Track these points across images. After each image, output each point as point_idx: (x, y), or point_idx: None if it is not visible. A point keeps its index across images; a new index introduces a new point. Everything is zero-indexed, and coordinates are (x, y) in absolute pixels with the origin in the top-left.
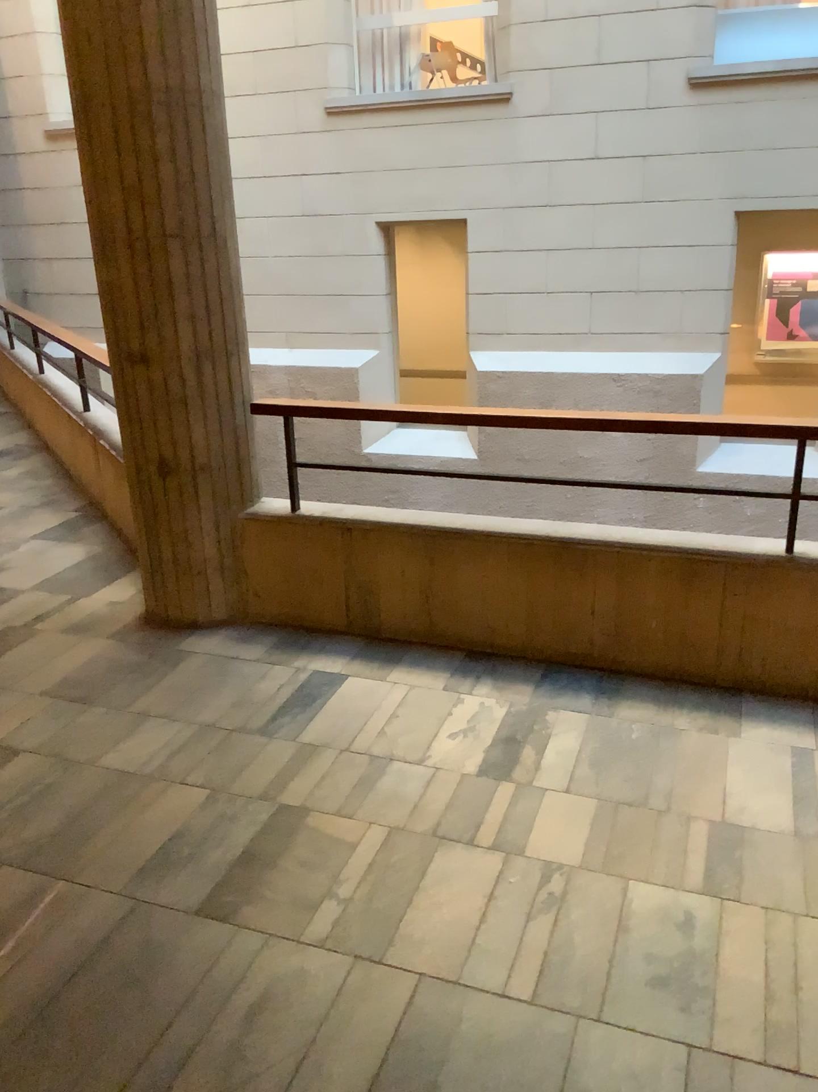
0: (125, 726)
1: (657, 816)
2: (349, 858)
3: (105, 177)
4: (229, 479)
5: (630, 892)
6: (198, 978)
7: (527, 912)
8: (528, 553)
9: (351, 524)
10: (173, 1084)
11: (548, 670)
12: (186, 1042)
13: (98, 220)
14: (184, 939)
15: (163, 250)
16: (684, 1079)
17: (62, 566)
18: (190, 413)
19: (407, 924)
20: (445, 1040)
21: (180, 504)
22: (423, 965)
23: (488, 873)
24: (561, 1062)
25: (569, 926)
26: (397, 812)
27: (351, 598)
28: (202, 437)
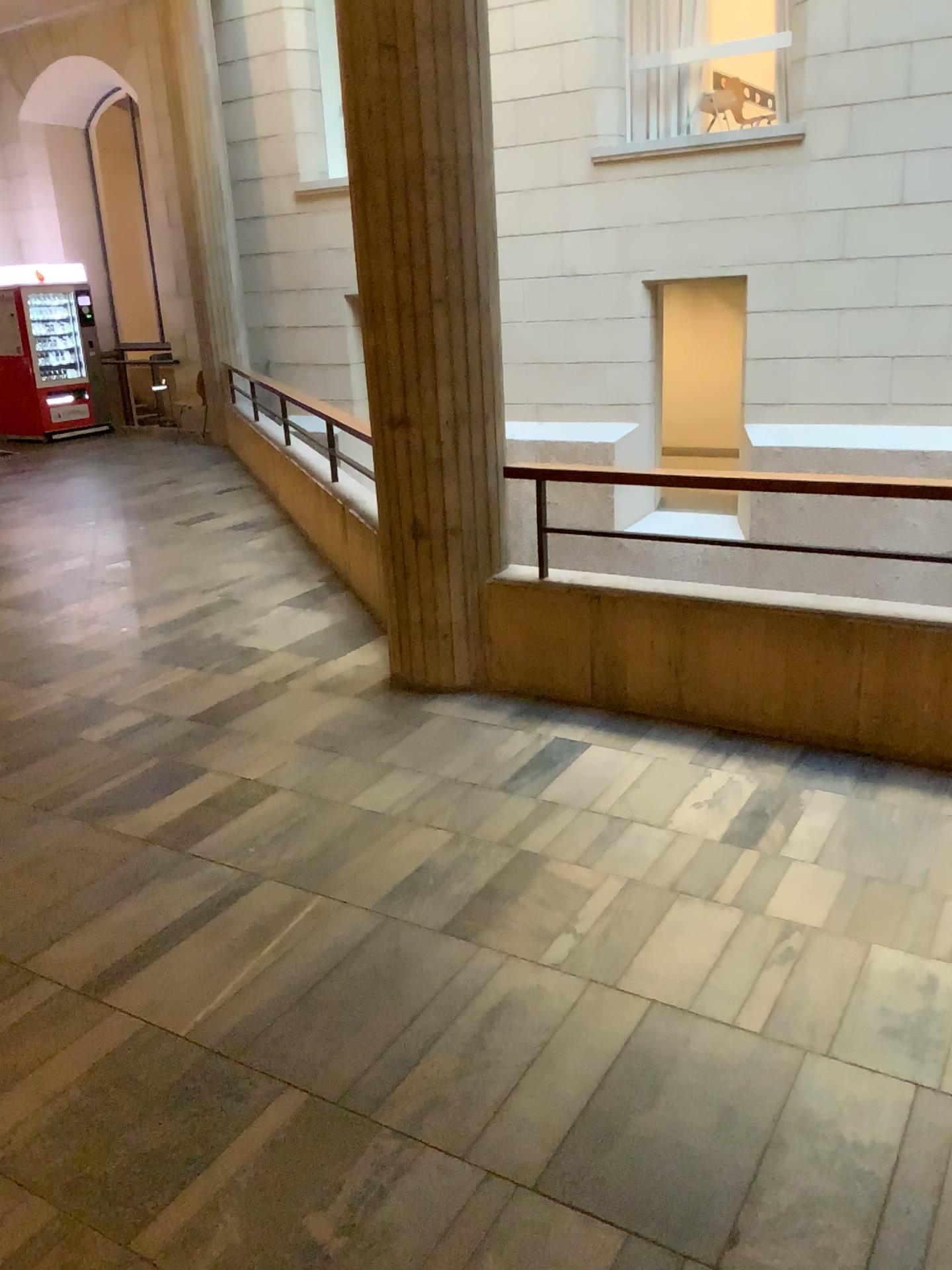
0: (372, 775)
1: (910, 891)
2: (588, 901)
3: (377, 243)
4: (480, 543)
5: (872, 953)
6: (443, 982)
7: (763, 961)
8: (789, 626)
9: (602, 593)
10: (422, 1059)
11: (805, 752)
12: (434, 1029)
13: (367, 285)
14: (430, 951)
15: (429, 313)
16: (909, 1111)
17: (307, 630)
18: (446, 474)
19: (642, 960)
20: (673, 1055)
21: (430, 566)
22: (655, 993)
23: (726, 925)
24: (786, 1084)
25: (804, 976)
26: (637, 867)
27: (598, 669)
28: (455, 499)
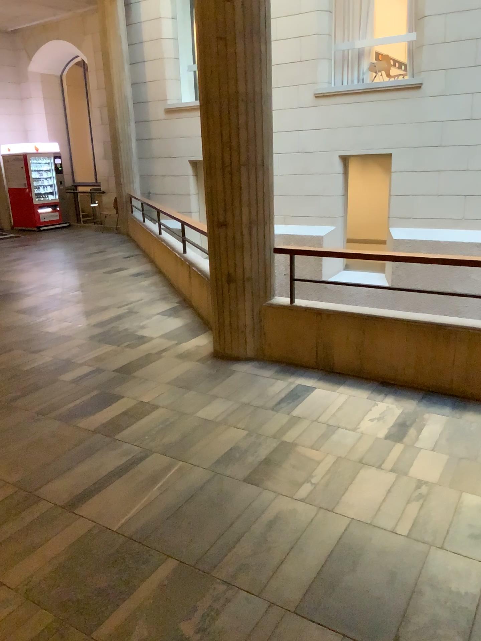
0: (206, 401)
1: None
2: (317, 467)
3: (212, 135)
4: (261, 285)
5: (463, 497)
6: (245, 506)
7: (407, 500)
8: (417, 330)
9: (322, 311)
10: (235, 545)
11: (425, 394)
12: (241, 530)
13: (207, 156)
14: (238, 491)
15: (238, 170)
16: None
17: (171, 327)
18: (244, 251)
19: (345, 498)
20: (363, 546)
21: (235, 296)
22: (353, 514)
23: (387, 481)
24: (421, 563)
25: (428, 507)
26: (341, 451)
27: (320, 350)
28: (249, 263)
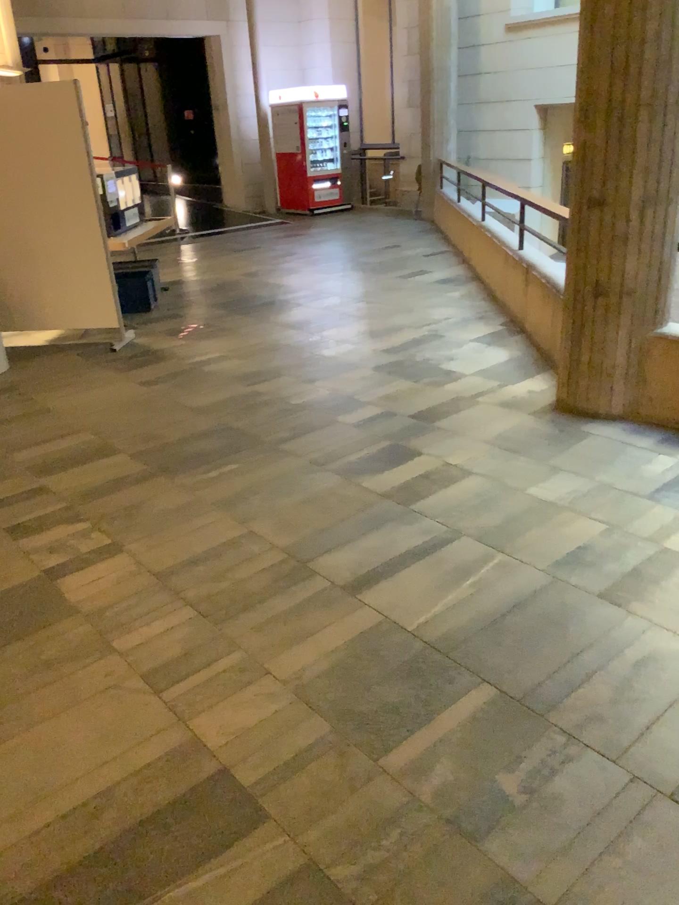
0: (543, 473)
1: None
2: None
3: (596, 61)
4: (647, 306)
5: None
6: (599, 633)
7: None
8: None
9: None
10: (582, 684)
11: None
12: (592, 665)
13: (583, 96)
14: (589, 608)
15: (633, 119)
16: None
17: (494, 361)
18: (626, 250)
19: None
20: None
21: (603, 321)
22: None
23: None
24: None
25: None
26: None
27: None
28: (631, 271)
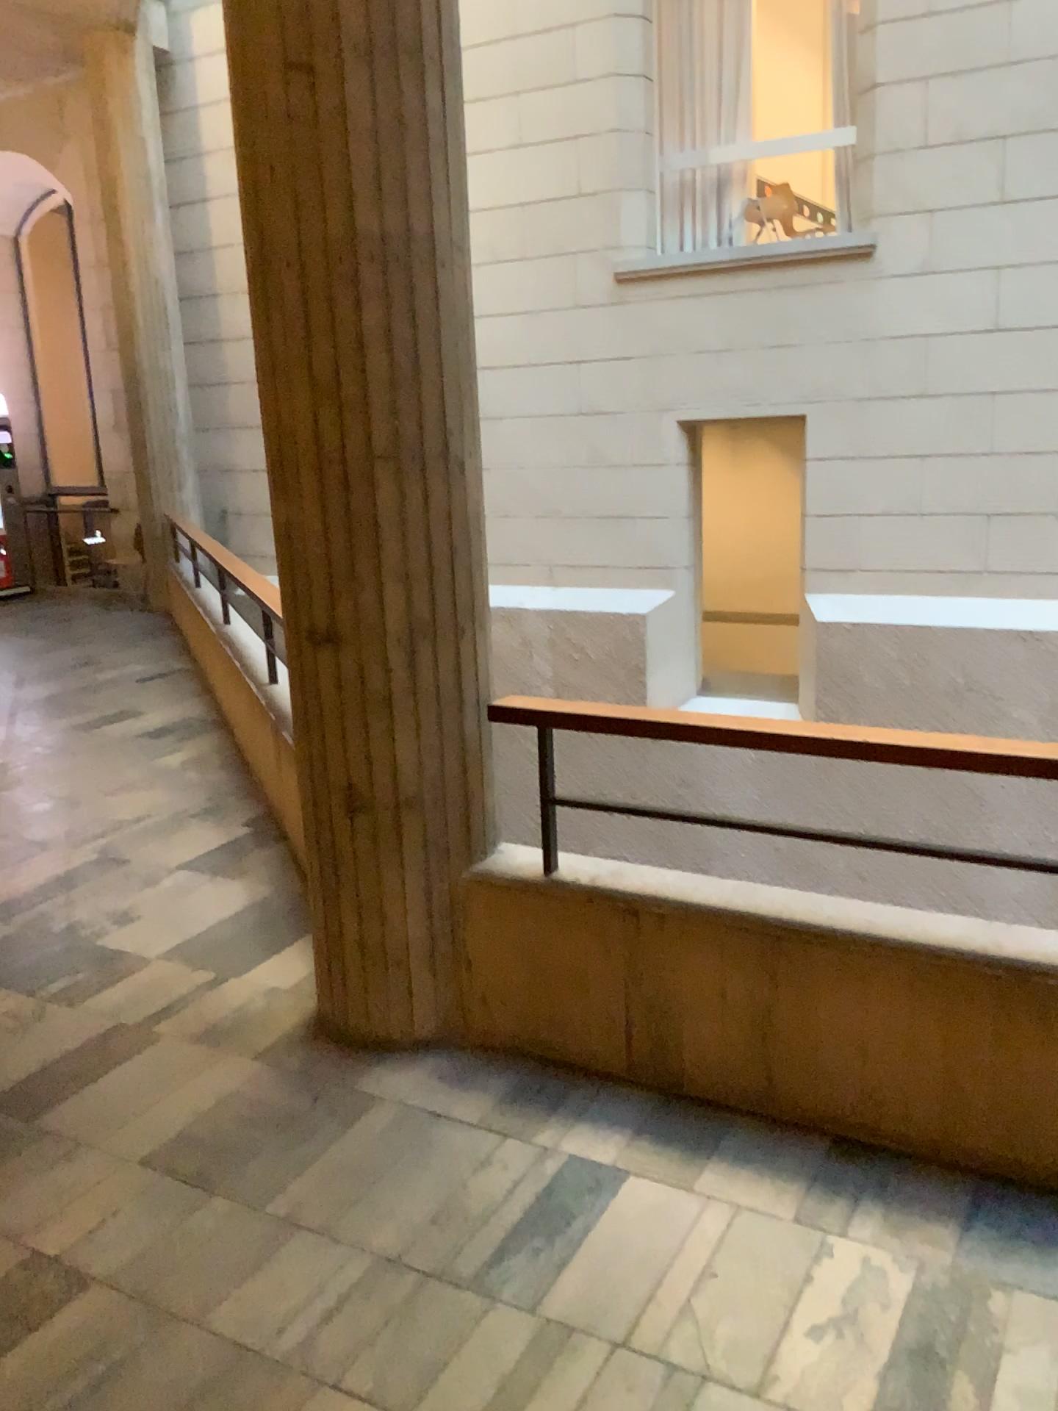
0: (259, 1245)
1: None
2: None
3: (289, 371)
4: (453, 822)
5: None
6: None
7: None
8: (943, 980)
9: (640, 906)
10: None
11: (977, 1188)
12: None
13: (277, 434)
14: None
15: (368, 478)
16: None
17: (212, 919)
18: (397, 721)
19: None
20: None
21: (375, 857)
22: None
23: None
24: None
25: None
26: None
27: (636, 1025)
28: (413, 758)
